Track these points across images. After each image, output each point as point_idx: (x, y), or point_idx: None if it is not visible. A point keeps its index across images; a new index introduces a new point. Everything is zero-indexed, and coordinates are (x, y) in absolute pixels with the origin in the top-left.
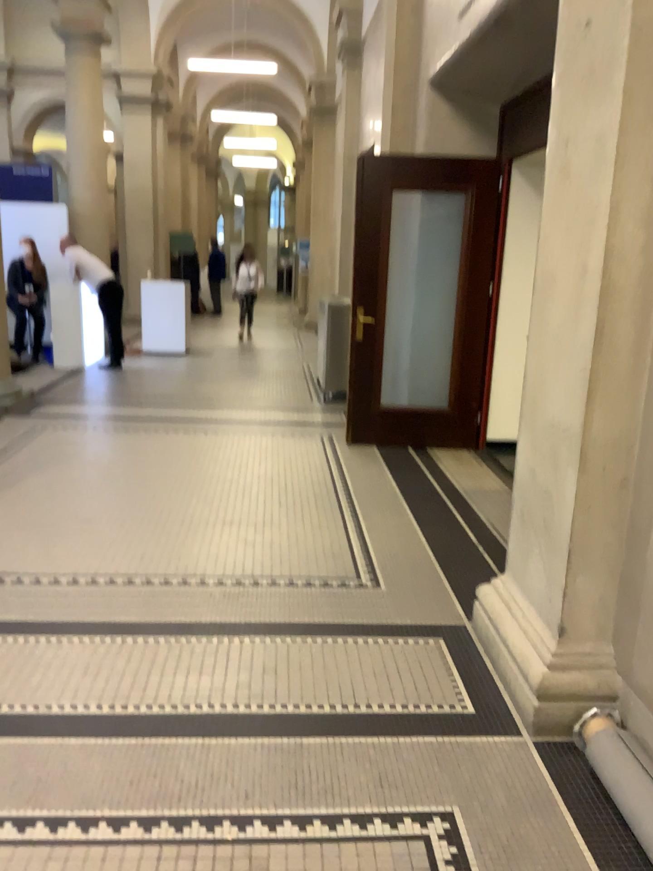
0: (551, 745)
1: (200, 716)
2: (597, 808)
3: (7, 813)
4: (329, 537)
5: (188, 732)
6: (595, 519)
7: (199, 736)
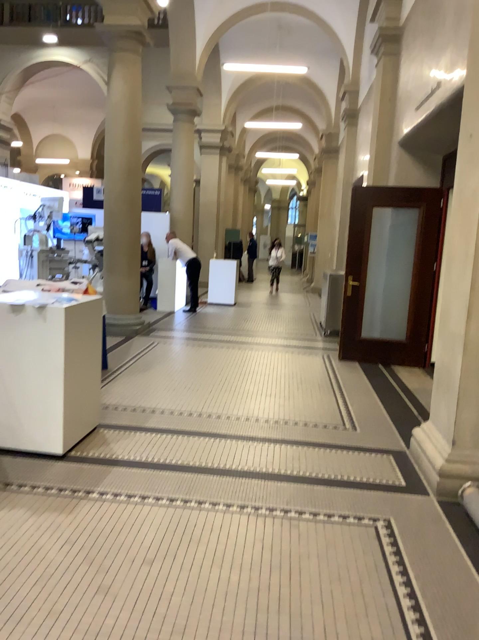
0: (446, 499)
1: (264, 472)
2: (466, 524)
3: (181, 494)
4: (329, 404)
5: (259, 477)
6: (470, 382)
7: (265, 478)
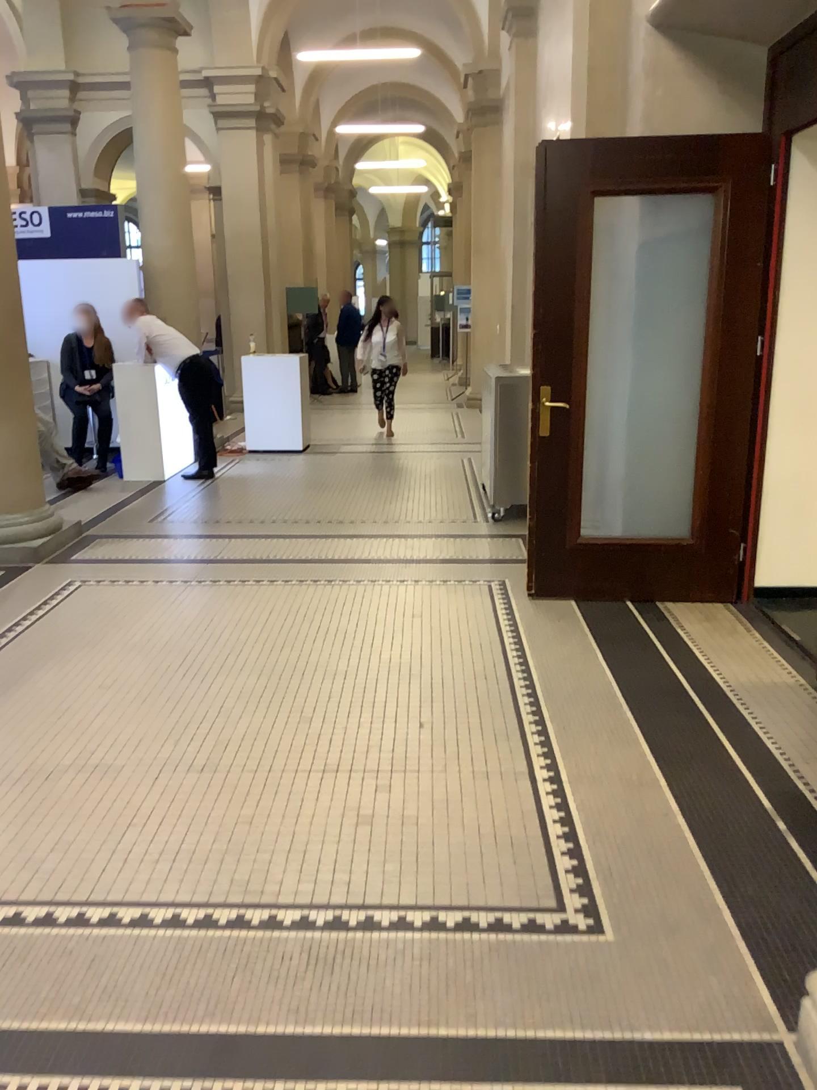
0: None
1: None
2: None
3: None
4: (500, 807)
5: None
6: None
7: None
